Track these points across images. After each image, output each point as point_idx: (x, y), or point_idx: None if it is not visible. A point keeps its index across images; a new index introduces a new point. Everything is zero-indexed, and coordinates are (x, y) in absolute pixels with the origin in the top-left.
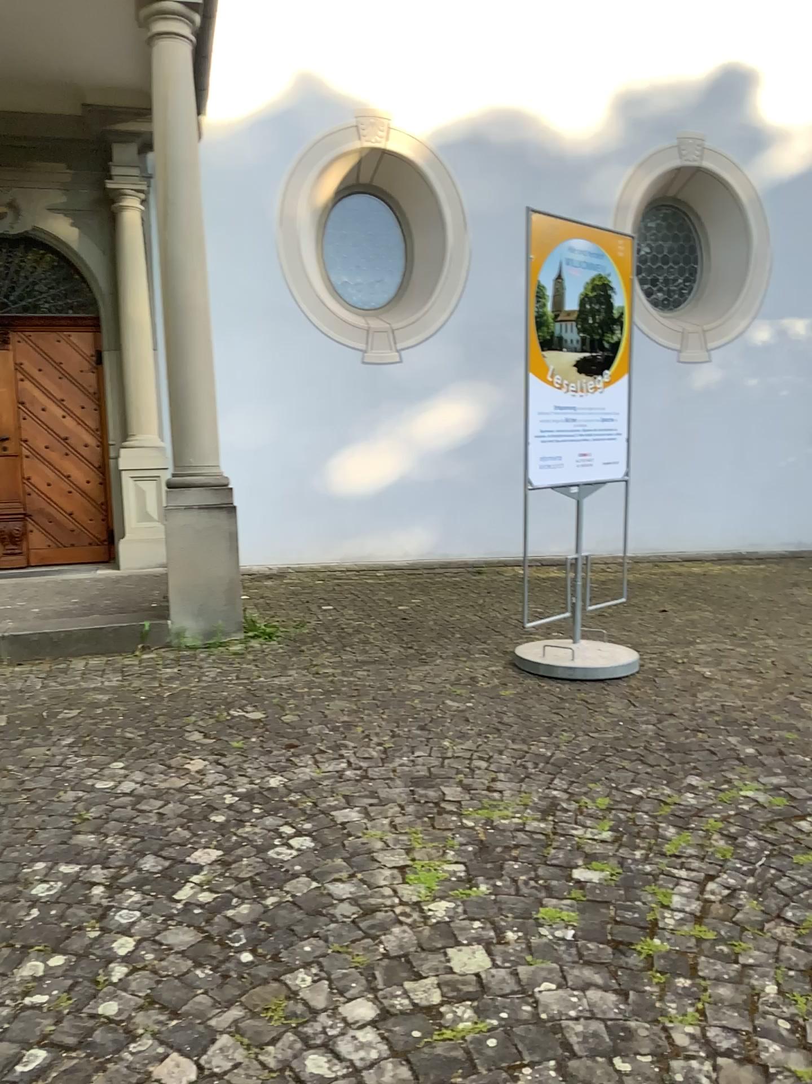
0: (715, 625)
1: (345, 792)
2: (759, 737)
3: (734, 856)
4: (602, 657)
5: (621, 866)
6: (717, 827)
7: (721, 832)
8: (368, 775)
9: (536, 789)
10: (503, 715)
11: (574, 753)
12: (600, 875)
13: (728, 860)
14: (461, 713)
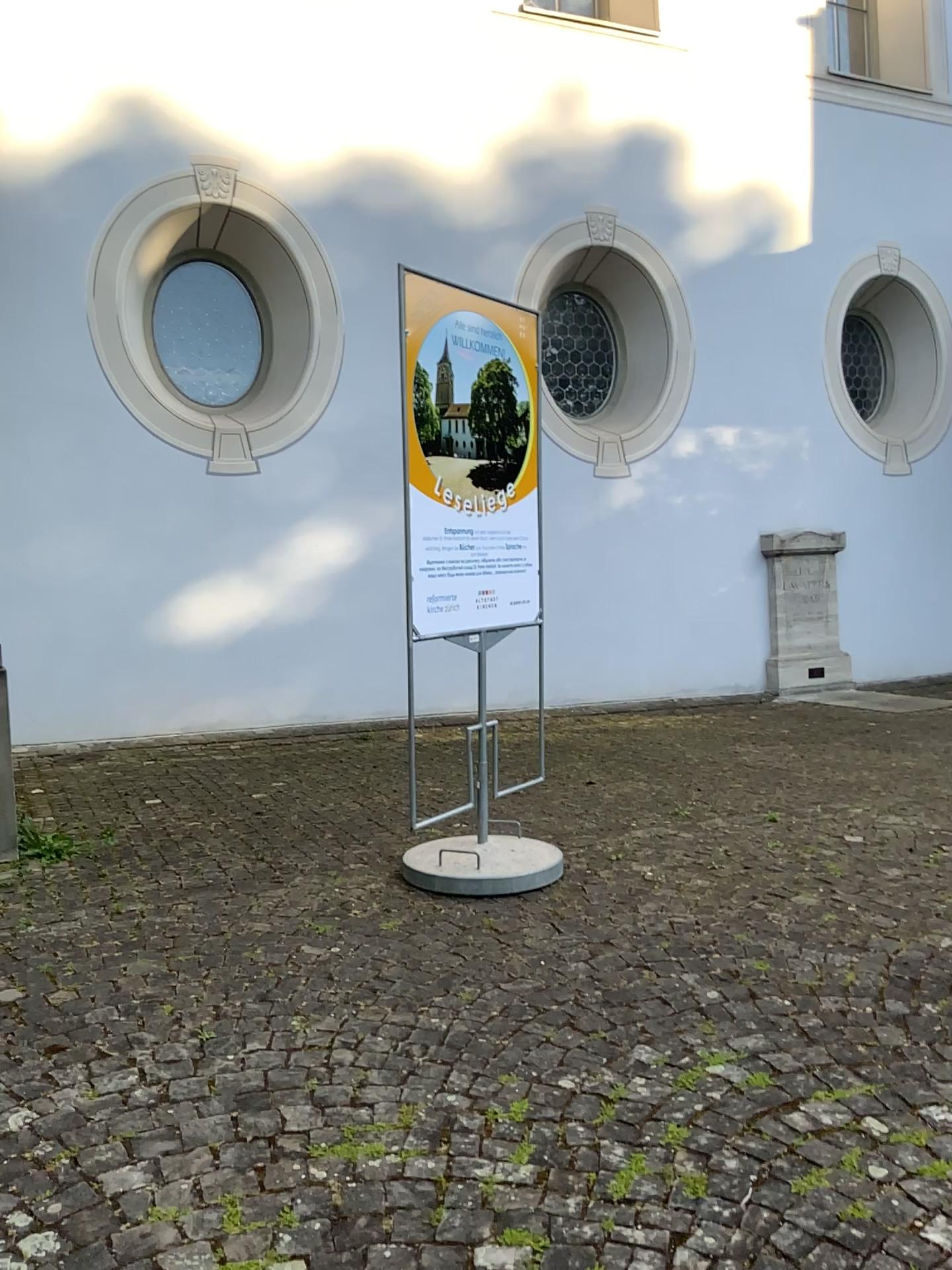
0: (656, 804)
1: (128, 1133)
2: (725, 974)
3: (710, 1194)
4: (516, 863)
5: (547, 1236)
6: (682, 1141)
7: (688, 1150)
8: (168, 1095)
9: (422, 1095)
10: (381, 966)
11: (479, 1021)
12: (517, 1257)
13: (703, 1204)
14: (321, 966)
